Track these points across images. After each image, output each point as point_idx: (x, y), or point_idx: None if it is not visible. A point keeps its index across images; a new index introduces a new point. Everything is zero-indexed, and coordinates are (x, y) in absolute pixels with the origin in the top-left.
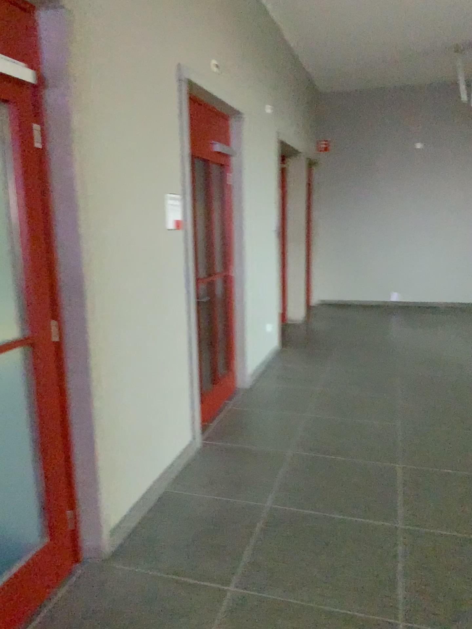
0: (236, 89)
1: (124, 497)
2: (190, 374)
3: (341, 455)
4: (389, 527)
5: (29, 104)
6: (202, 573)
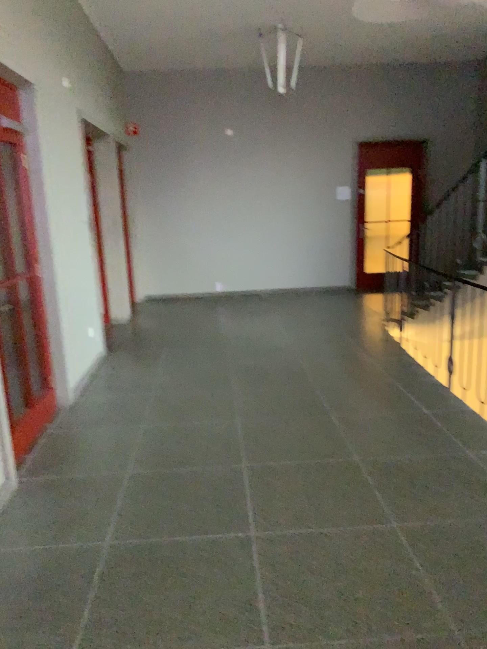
0: (24, 53)
1: None
2: None
3: (184, 466)
4: (244, 540)
5: None
6: None
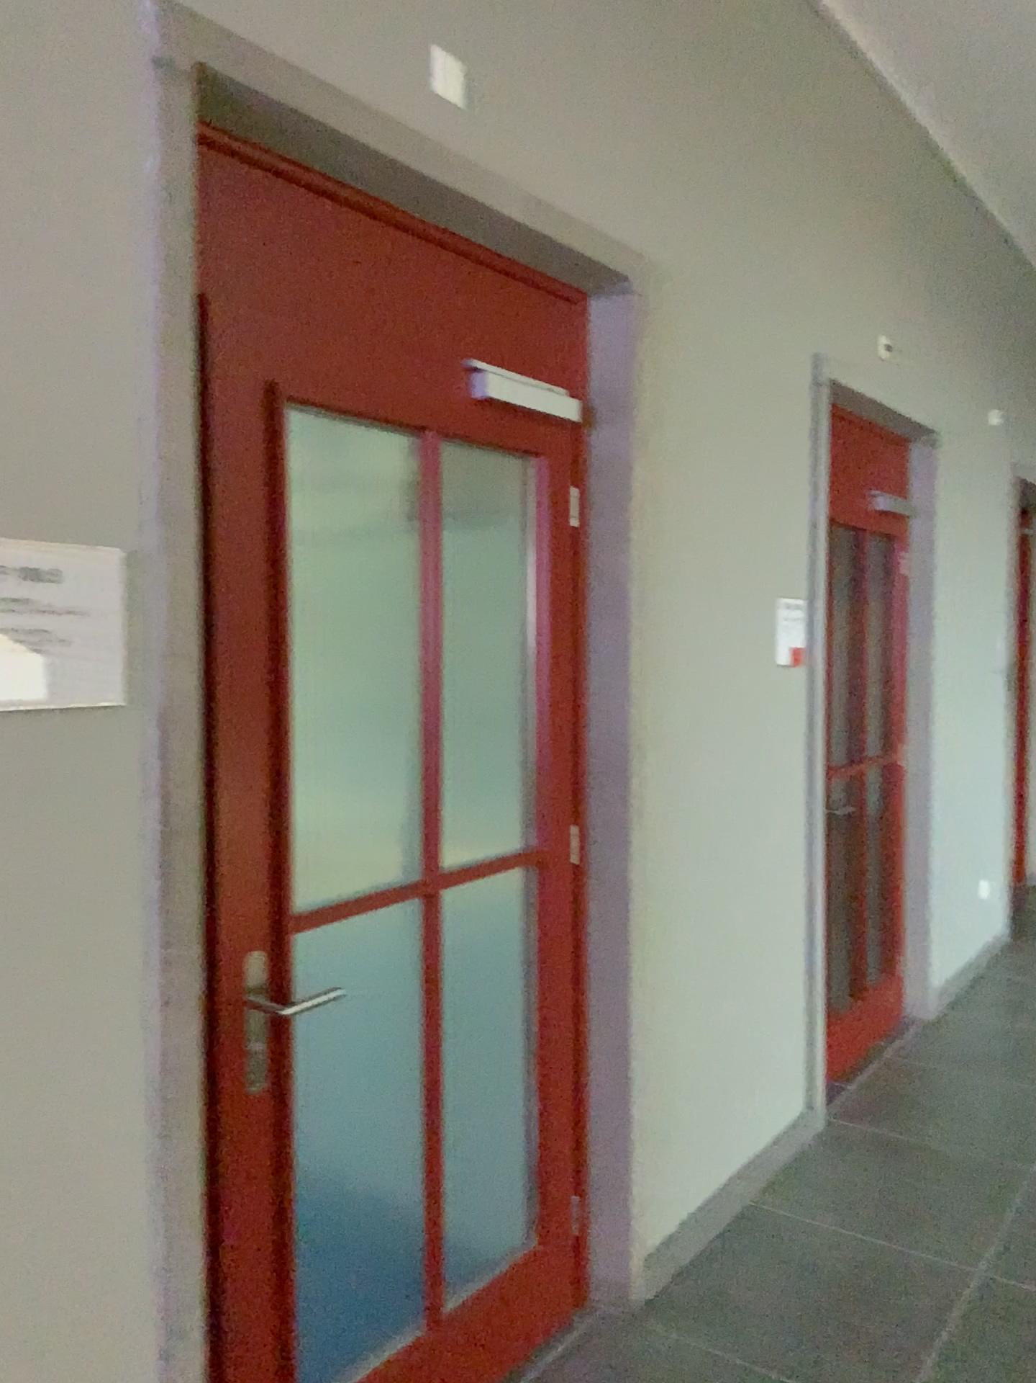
0: (927, 387)
1: (674, 1196)
2: (810, 965)
3: None
4: None
5: (566, 452)
6: (833, 1382)
